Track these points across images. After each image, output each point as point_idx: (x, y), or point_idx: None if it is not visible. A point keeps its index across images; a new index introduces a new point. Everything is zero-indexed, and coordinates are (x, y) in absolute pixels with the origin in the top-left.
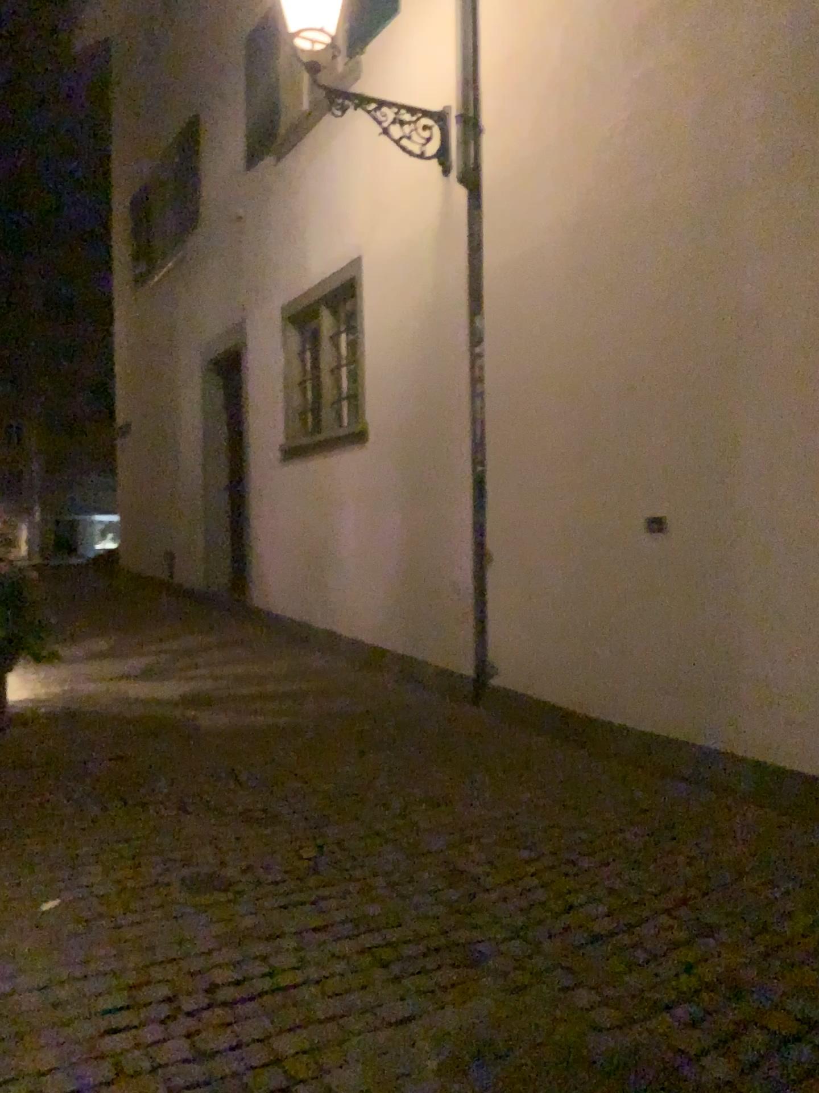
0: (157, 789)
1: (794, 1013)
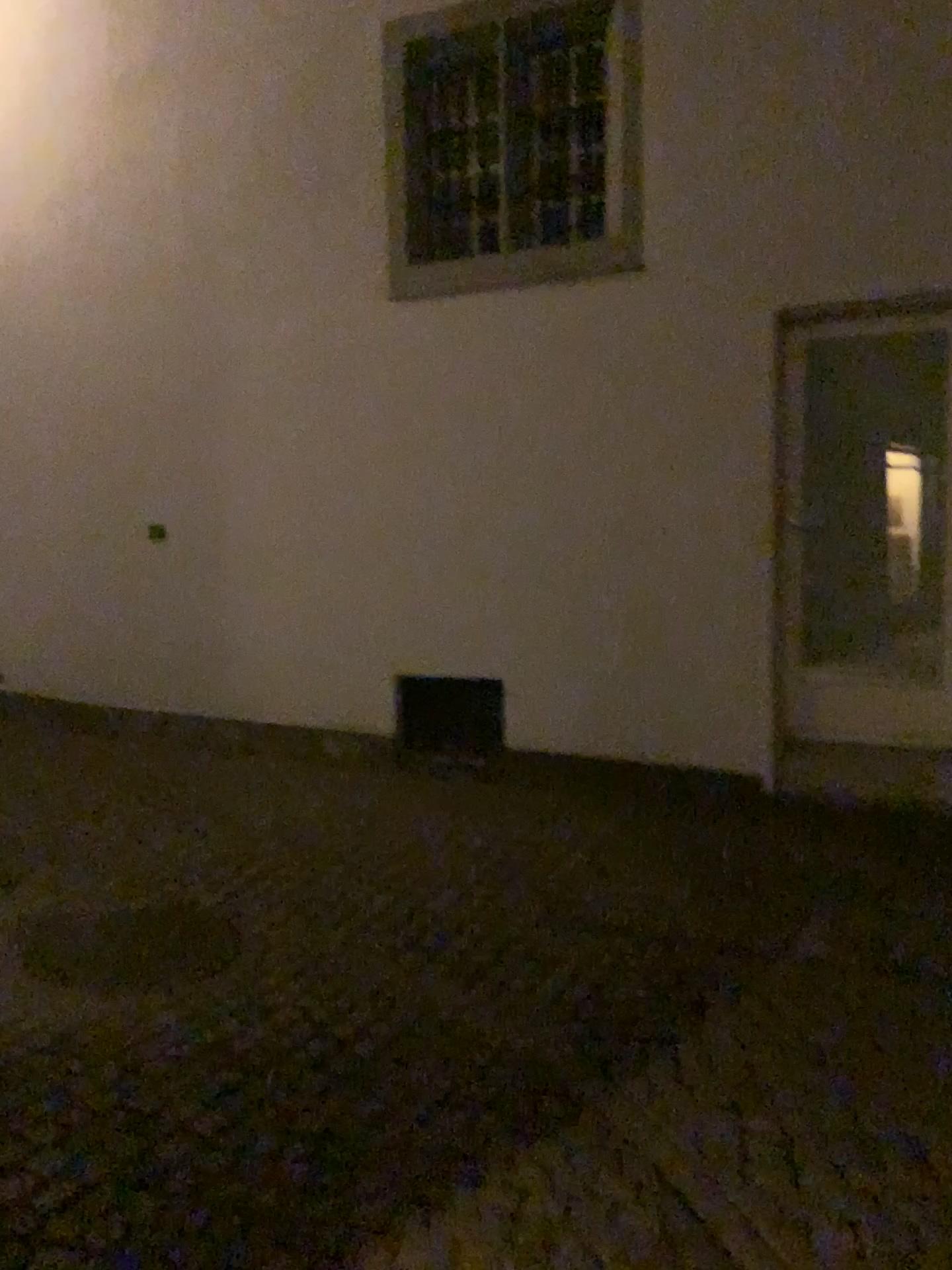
0: None
1: (265, 861)
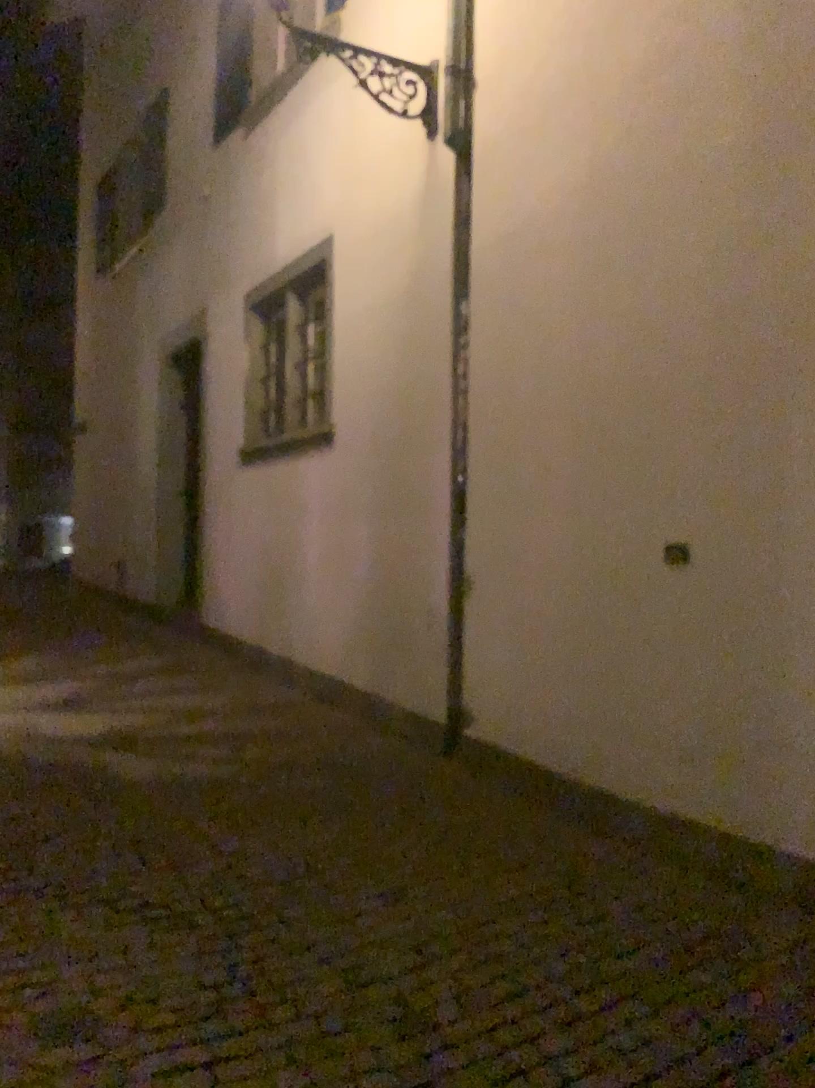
0: (39, 875)
1: None
